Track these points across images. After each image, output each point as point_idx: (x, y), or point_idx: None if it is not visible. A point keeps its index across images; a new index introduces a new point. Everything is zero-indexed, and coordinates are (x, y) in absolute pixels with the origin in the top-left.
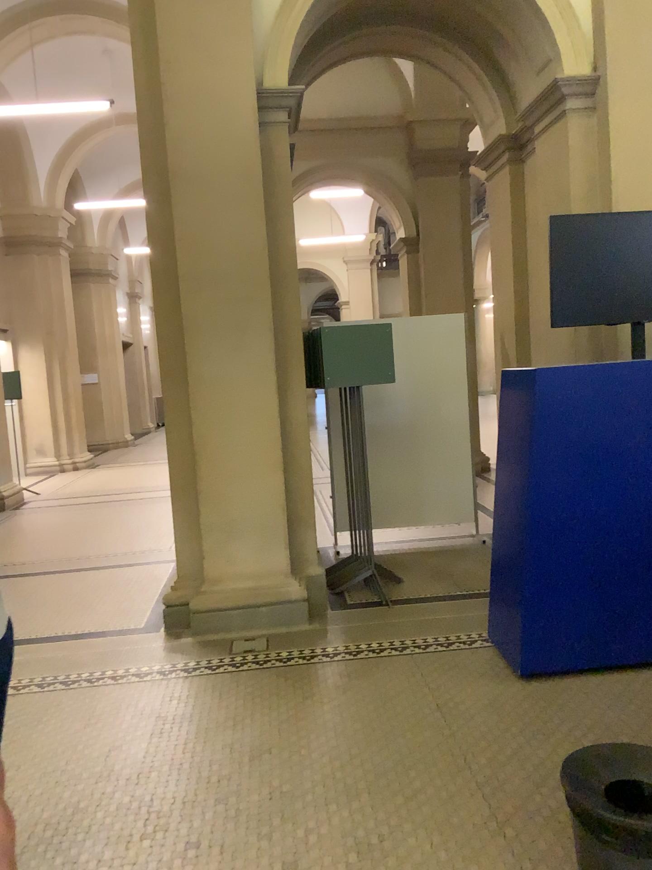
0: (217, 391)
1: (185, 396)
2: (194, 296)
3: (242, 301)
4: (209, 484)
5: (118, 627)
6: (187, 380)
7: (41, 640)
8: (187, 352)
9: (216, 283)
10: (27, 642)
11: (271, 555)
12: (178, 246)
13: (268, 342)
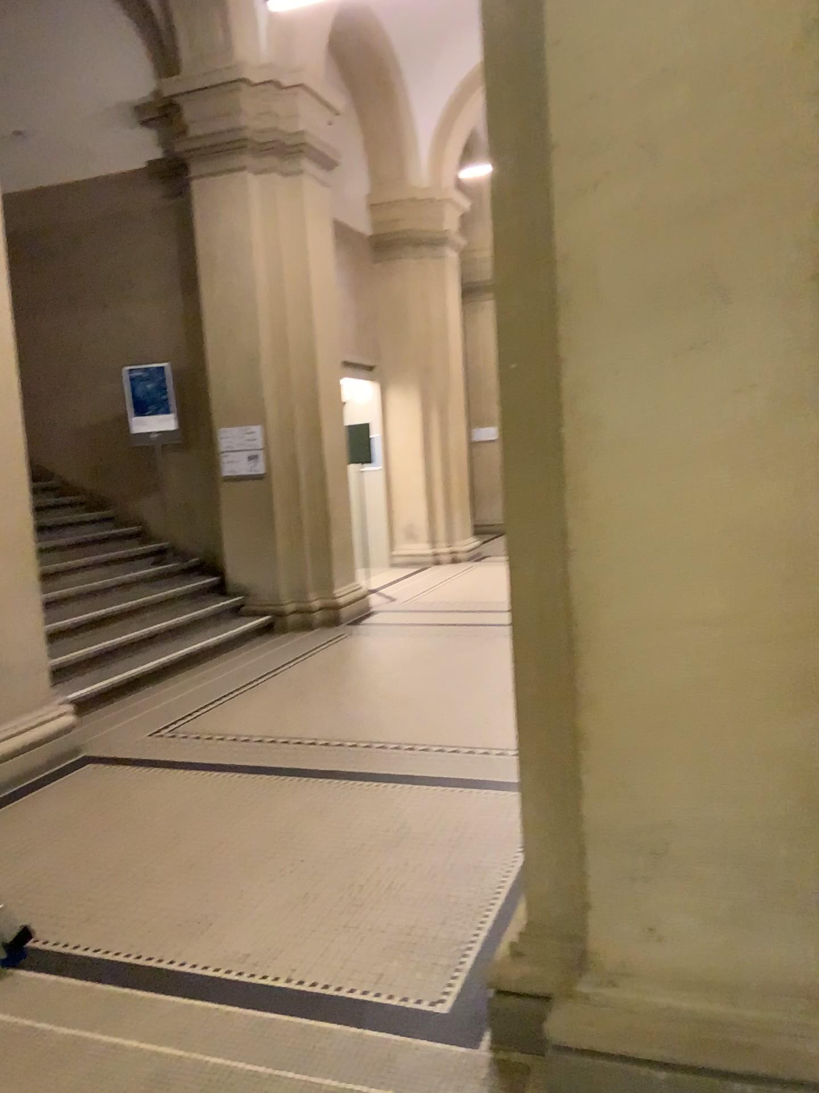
0: (644, 467)
1: (560, 478)
2: (590, 201)
3: (731, 202)
4: (612, 714)
5: (390, 1004)
6: (565, 437)
7: (232, 1001)
8: (567, 360)
9: (653, 157)
10: (204, 1001)
11: (778, 936)
12: (551, 64)
13: (801, 326)
